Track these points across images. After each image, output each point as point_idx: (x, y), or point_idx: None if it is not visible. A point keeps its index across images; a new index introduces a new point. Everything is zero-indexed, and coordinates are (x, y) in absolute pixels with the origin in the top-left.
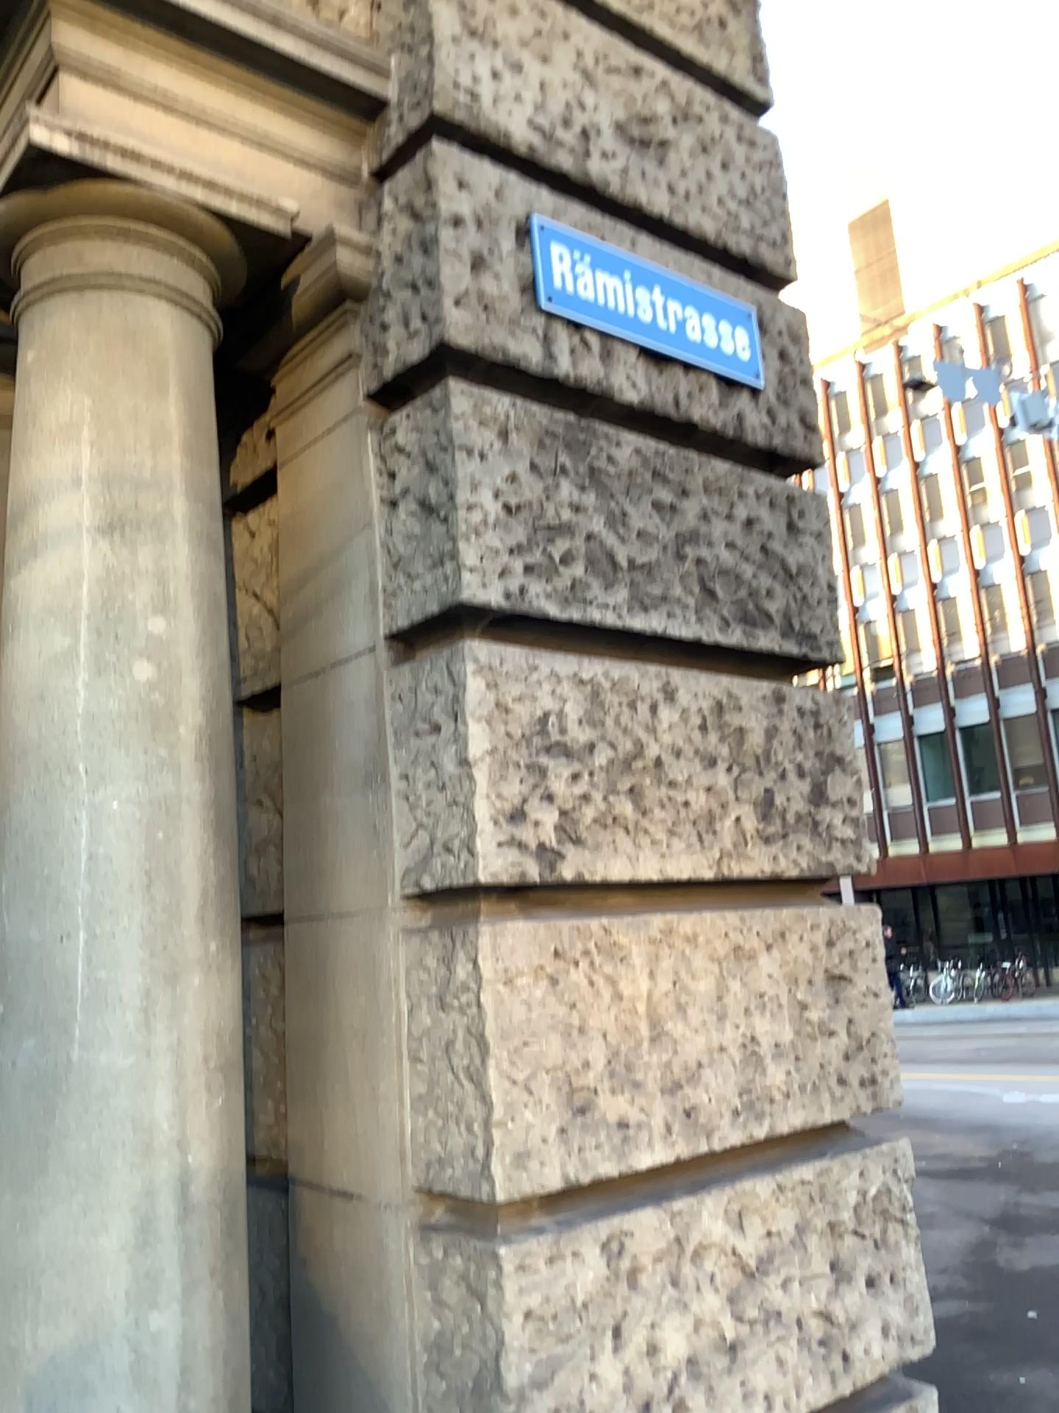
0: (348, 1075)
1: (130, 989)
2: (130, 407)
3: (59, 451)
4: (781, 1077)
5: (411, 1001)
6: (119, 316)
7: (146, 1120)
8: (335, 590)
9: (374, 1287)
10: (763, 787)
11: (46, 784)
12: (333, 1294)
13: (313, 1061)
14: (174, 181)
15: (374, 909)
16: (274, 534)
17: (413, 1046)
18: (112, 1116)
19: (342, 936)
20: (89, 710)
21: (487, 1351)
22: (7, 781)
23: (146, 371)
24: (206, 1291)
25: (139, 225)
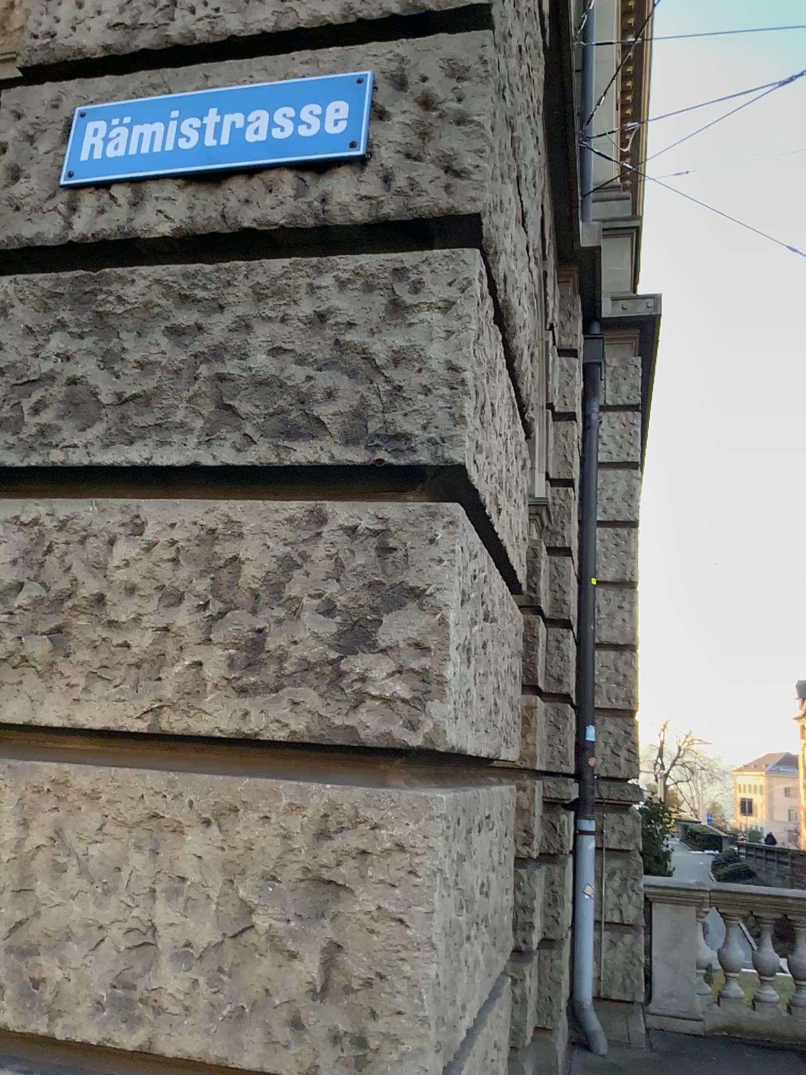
0: None
1: None
2: None
3: None
4: (180, 983)
5: None
6: None
7: None
8: None
9: None
10: (248, 627)
11: None
12: None
13: None
14: None
15: None
16: None
17: None
18: None
19: None
20: None
21: None
22: None
23: None
24: None
25: None
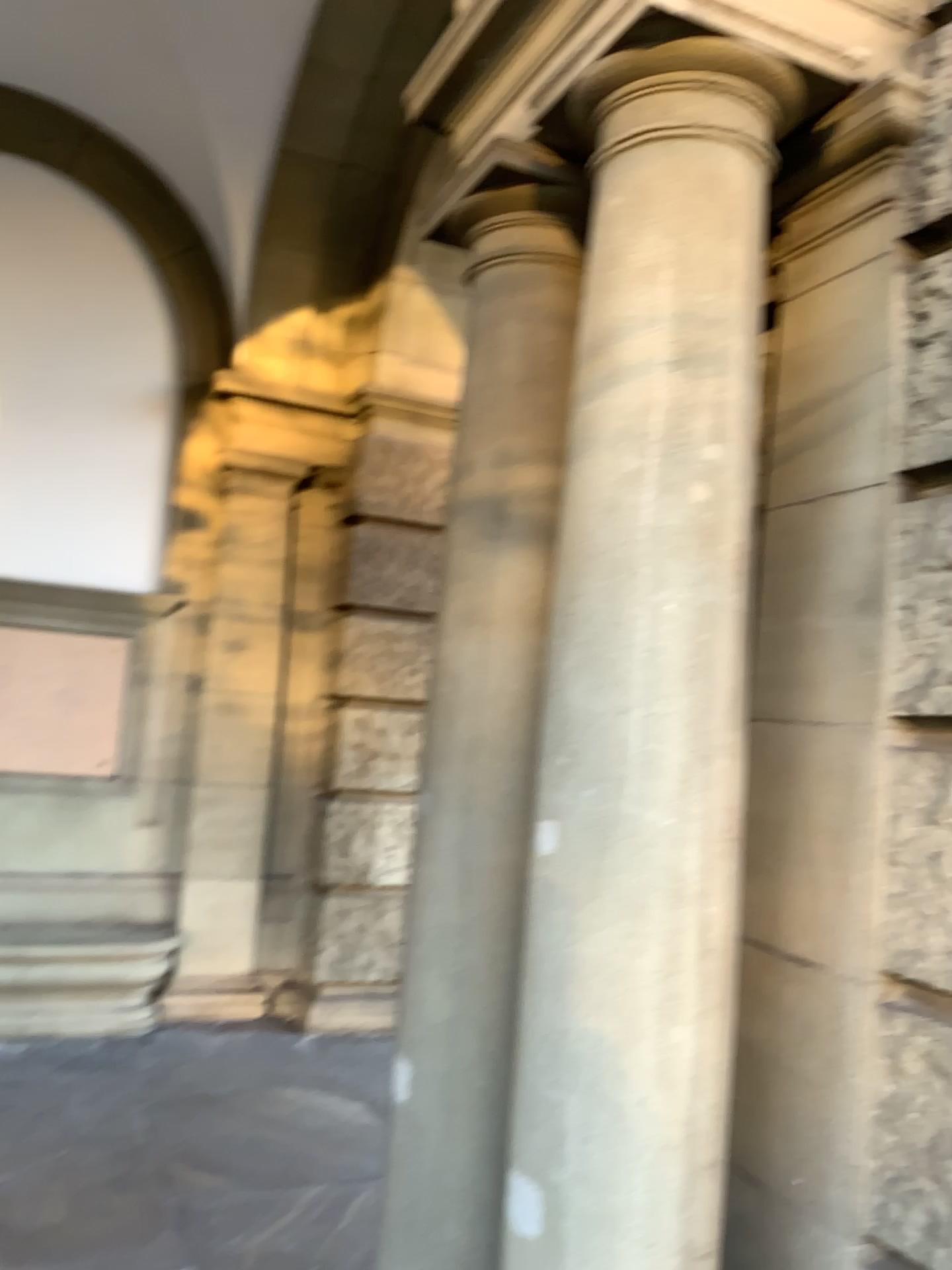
0: (818, 857)
1: (677, 759)
2: (706, 247)
3: (639, 286)
4: None
5: (894, 806)
6: (702, 162)
7: (682, 868)
8: (841, 422)
9: (827, 1039)
10: None
11: (614, 578)
12: (781, 1035)
13: (772, 839)
14: (761, 30)
15: (863, 718)
16: (774, 365)
17: (894, 844)
18: (658, 859)
19: (822, 736)
20: (659, 519)
21: (945, 1117)
22: (581, 572)
23: (722, 213)
24: (715, 1013)
25: (724, 73)
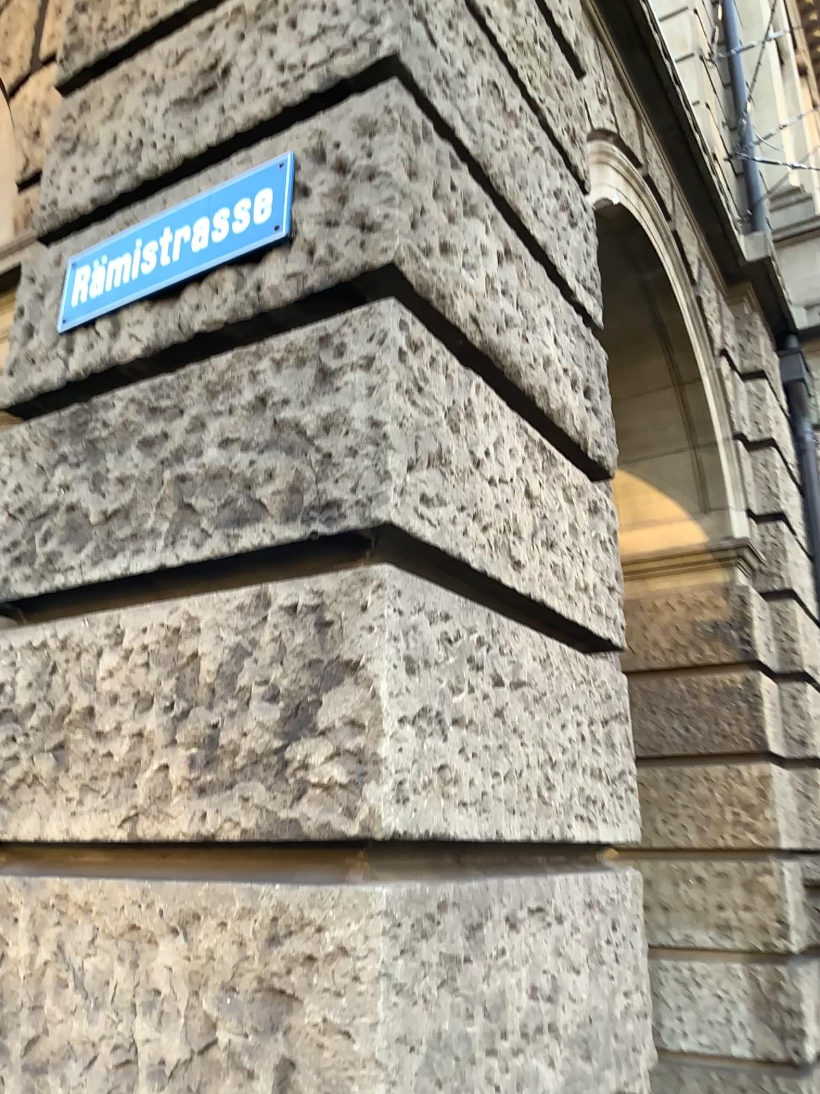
0: None
1: None
2: None
3: None
4: None
5: None
6: None
7: None
8: None
9: None
10: (205, 723)
11: None
12: None
13: None
14: None
15: None
16: None
17: None
18: None
19: None
20: None
21: None
22: None
23: None
24: None
25: None
